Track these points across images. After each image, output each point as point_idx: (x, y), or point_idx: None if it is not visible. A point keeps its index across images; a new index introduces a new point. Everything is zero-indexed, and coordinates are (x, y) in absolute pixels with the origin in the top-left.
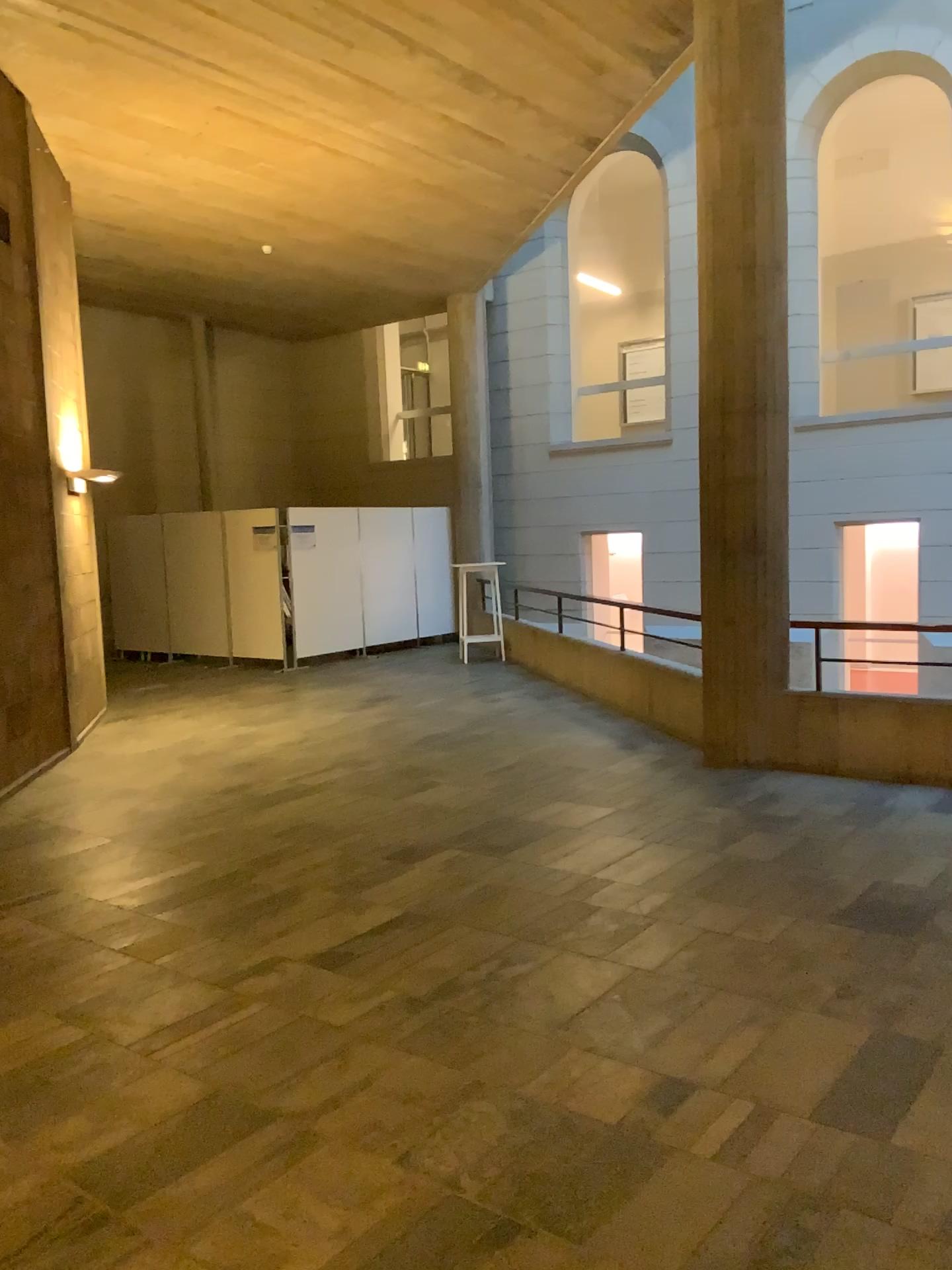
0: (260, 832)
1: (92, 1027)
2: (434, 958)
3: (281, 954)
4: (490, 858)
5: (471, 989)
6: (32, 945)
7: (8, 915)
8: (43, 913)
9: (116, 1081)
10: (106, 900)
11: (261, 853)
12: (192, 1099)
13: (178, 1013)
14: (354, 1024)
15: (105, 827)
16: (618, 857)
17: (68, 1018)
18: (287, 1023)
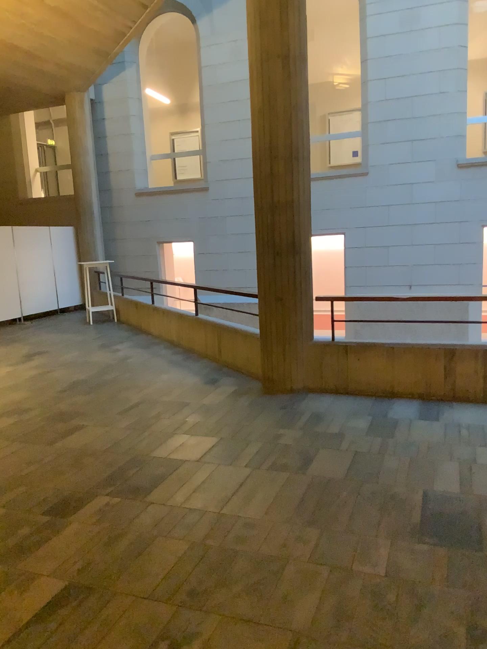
0: None
1: None
2: None
3: None
4: (136, 505)
5: None
6: None
7: None
8: None
9: None
10: None
11: None
12: None
13: None
14: None
15: None
16: (236, 490)
17: None
18: None
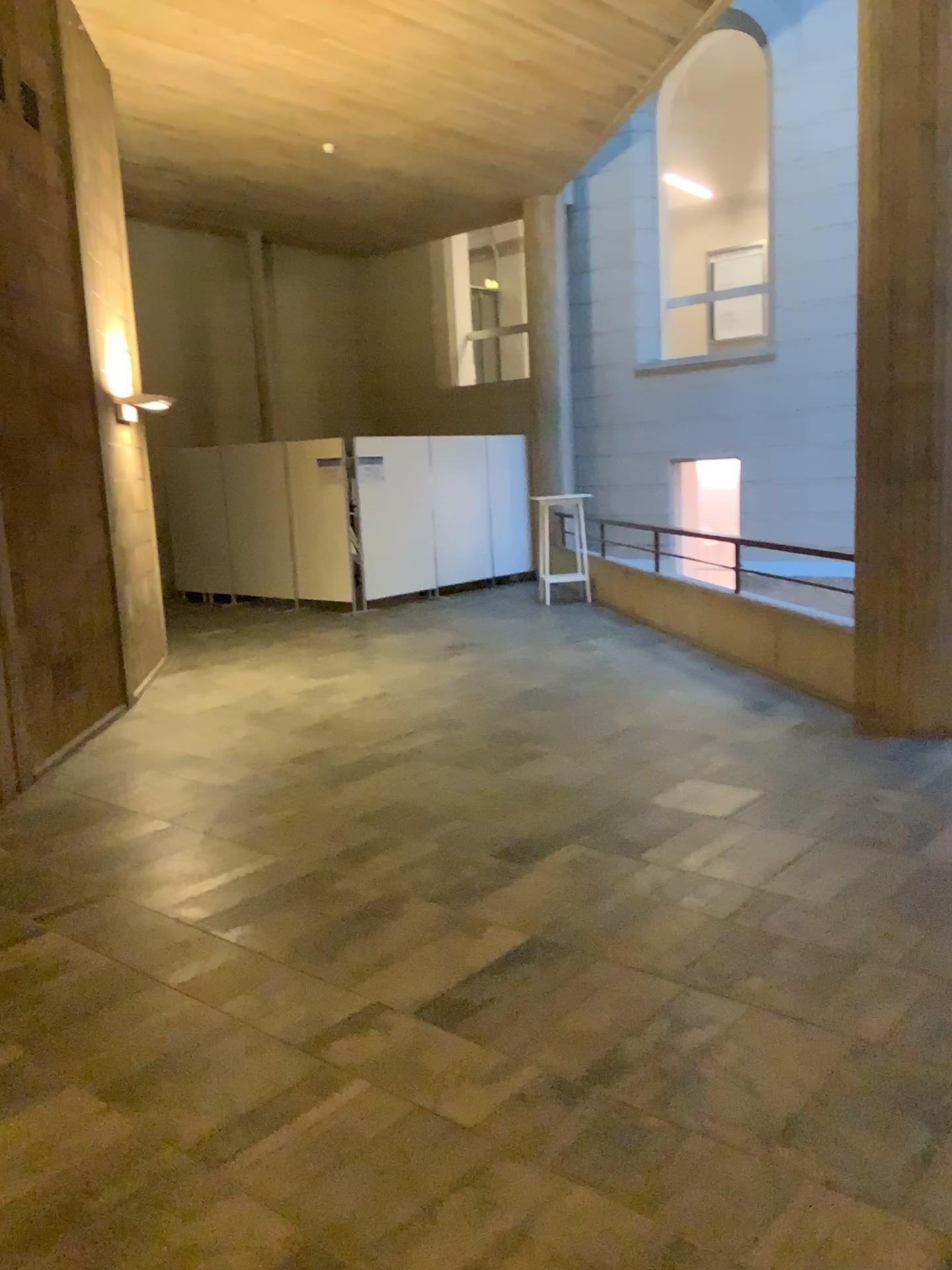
0: (343, 818)
1: (142, 1121)
2: (582, 1014)
3: (382, 1003)
4: (627, 858)
5: (640, 1068)
6: (71, 980)
7: (45, 933)
8: (87, 932)
9: (171, 1224)
10: (163, 913)
11: (346, 848)
12: (277, 1262)
13: (253, 1100)
14: (491, 1127)
15: (163, 810)
16: (786, 859)
17: (110, 1104)
18: (399, 1122)
